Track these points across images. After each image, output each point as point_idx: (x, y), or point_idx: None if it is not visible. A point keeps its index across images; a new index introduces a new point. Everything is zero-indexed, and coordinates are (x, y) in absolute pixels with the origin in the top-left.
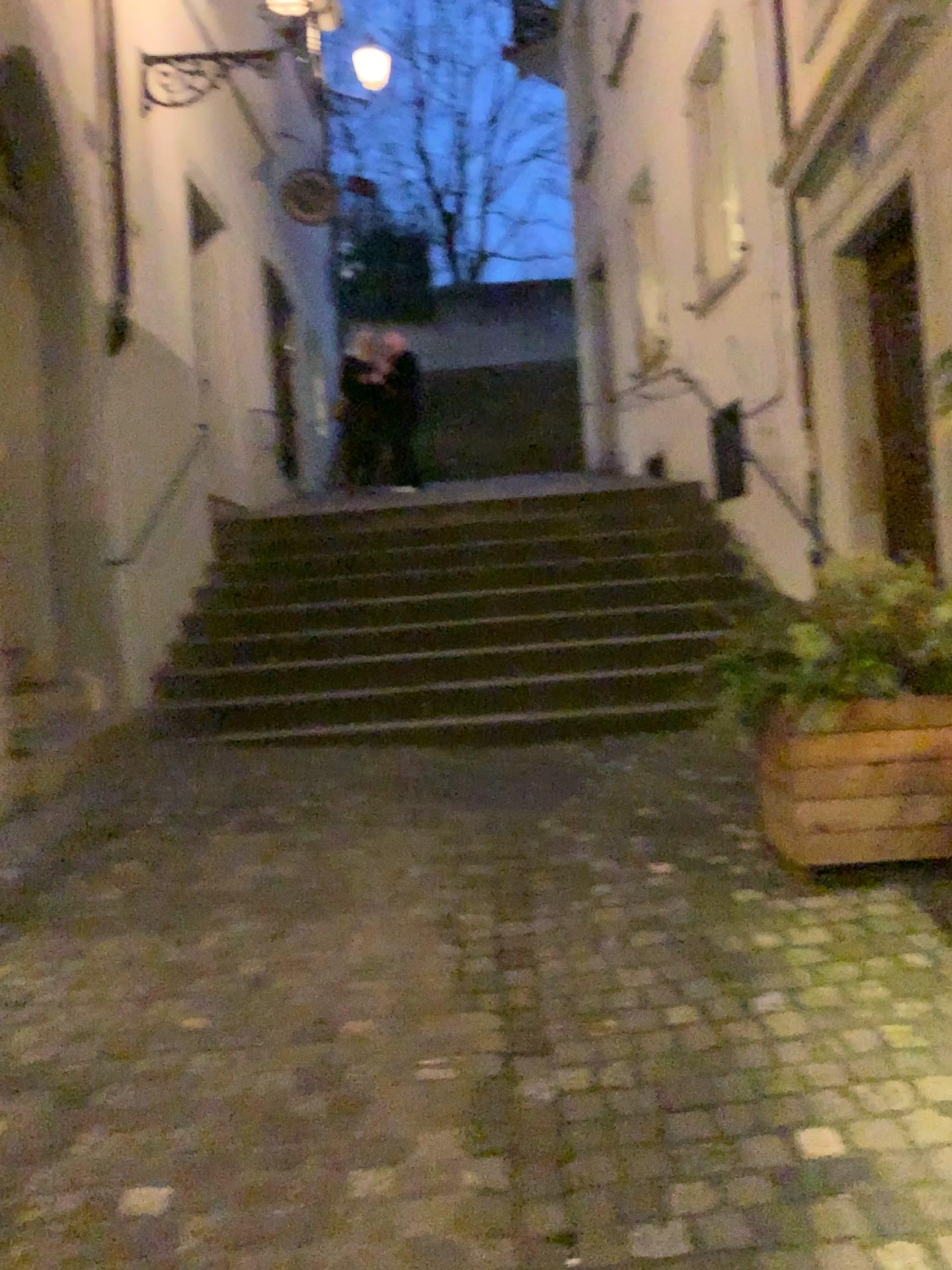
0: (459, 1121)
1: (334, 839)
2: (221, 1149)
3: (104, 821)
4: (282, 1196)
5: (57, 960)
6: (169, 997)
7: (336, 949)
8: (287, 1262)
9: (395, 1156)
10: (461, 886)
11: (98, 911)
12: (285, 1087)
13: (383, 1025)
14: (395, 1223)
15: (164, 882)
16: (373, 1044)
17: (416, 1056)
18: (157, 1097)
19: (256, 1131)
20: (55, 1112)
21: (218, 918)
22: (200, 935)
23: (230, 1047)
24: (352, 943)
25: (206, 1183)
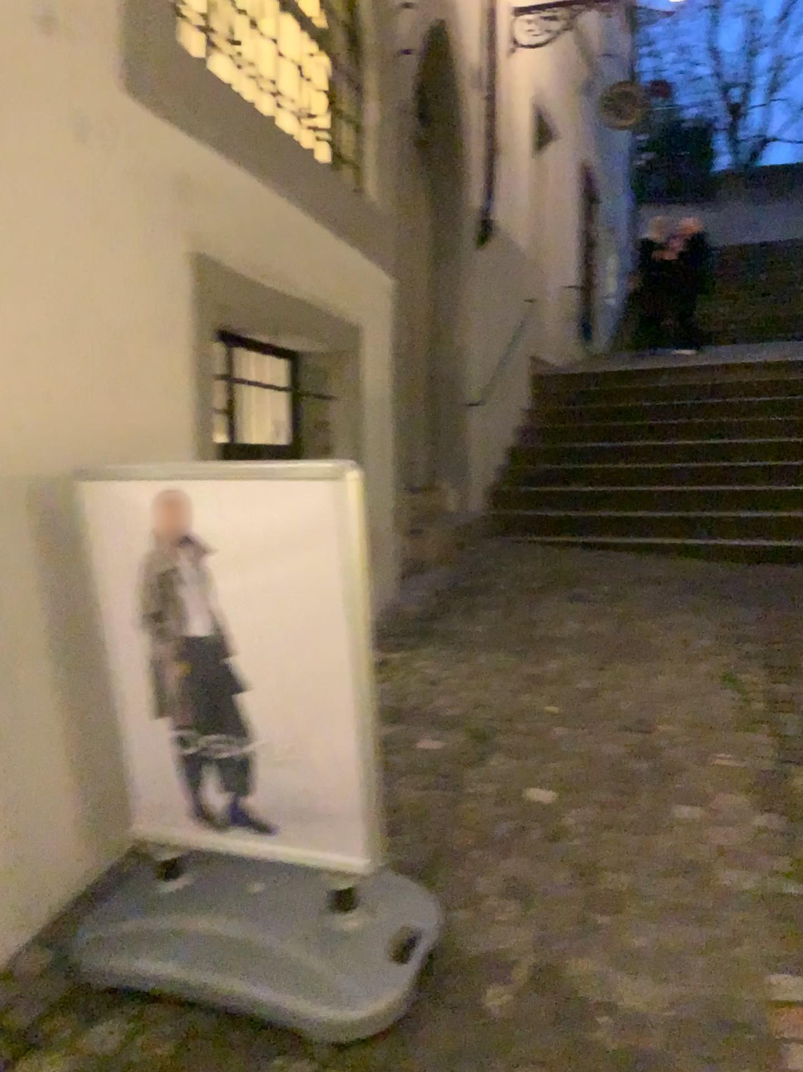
0: (747, 788)
1: (637, 613)
2: (584, 777)
3: (469, 583)
4: (628, 806)
5: (454, 663)
6: (533, 693)
7: (647, 680)
8: (636, 837)
9: (702, 799)
10: (738, 654)
11: (475, 638)
12: (621, 751)
13: (686, 729)
14: (705, 832)
15: (516, 626)
16: (680, 738)
17: (712, 749)
18: (537, 744)
19: (606, 771)
20: (474, 742)
21: (559, 652)
22: (548, 660)
23: (580, 725)
24: (658, 678)
25: (577, 791)
